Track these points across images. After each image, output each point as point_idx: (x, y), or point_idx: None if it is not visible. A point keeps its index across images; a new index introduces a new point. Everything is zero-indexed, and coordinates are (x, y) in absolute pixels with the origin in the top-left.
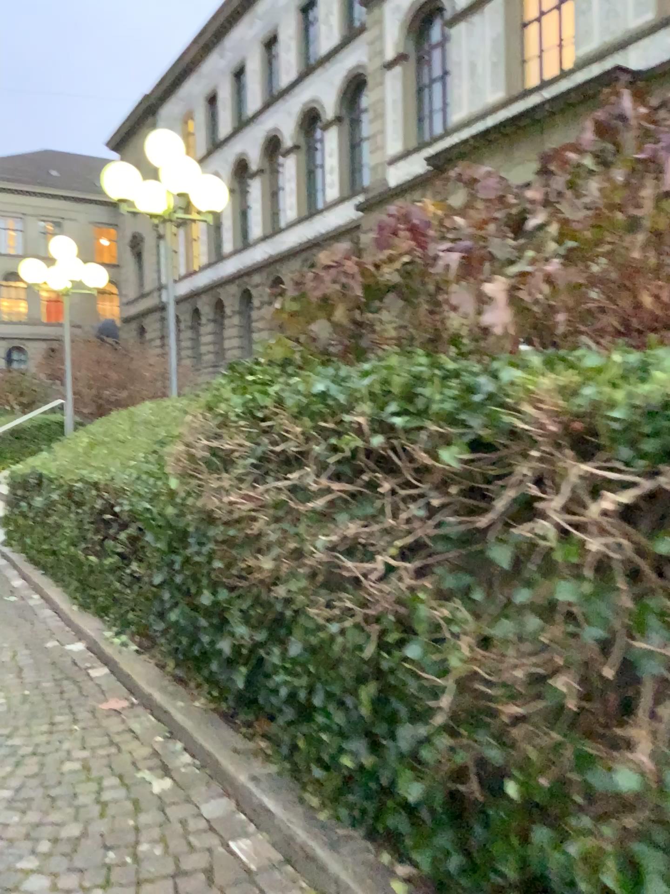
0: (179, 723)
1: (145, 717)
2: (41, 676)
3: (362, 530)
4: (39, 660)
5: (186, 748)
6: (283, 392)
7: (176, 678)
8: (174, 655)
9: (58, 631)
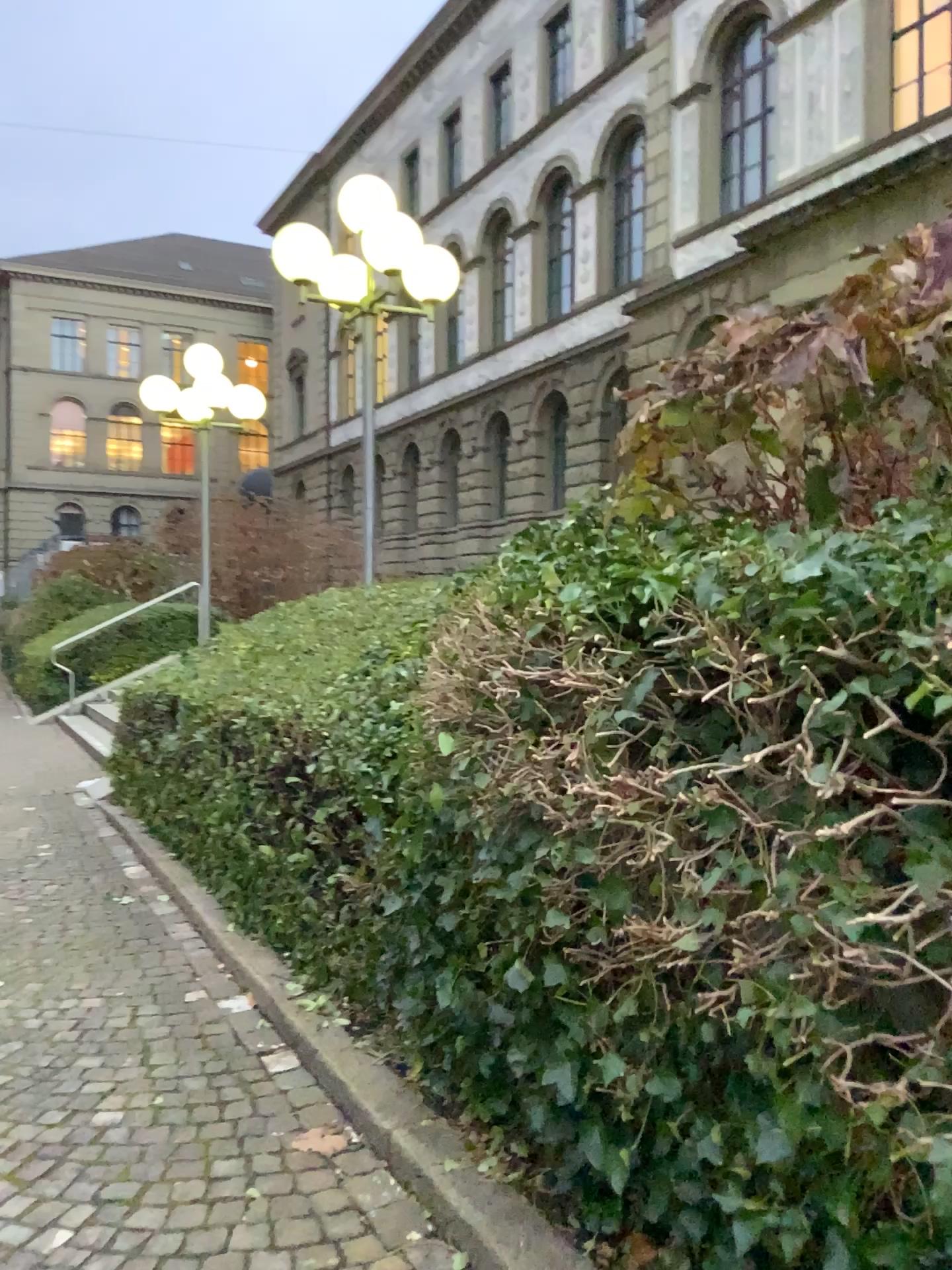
0: (451, 1209)
1: (377, 1178)
2: (181, 1063)
3: (946, 894)
4: (175, 1030)
5: (470, 1268)
6: (690, 579)
7: (424, 1093)
8: (422, 1050)
9: (204, 972)
